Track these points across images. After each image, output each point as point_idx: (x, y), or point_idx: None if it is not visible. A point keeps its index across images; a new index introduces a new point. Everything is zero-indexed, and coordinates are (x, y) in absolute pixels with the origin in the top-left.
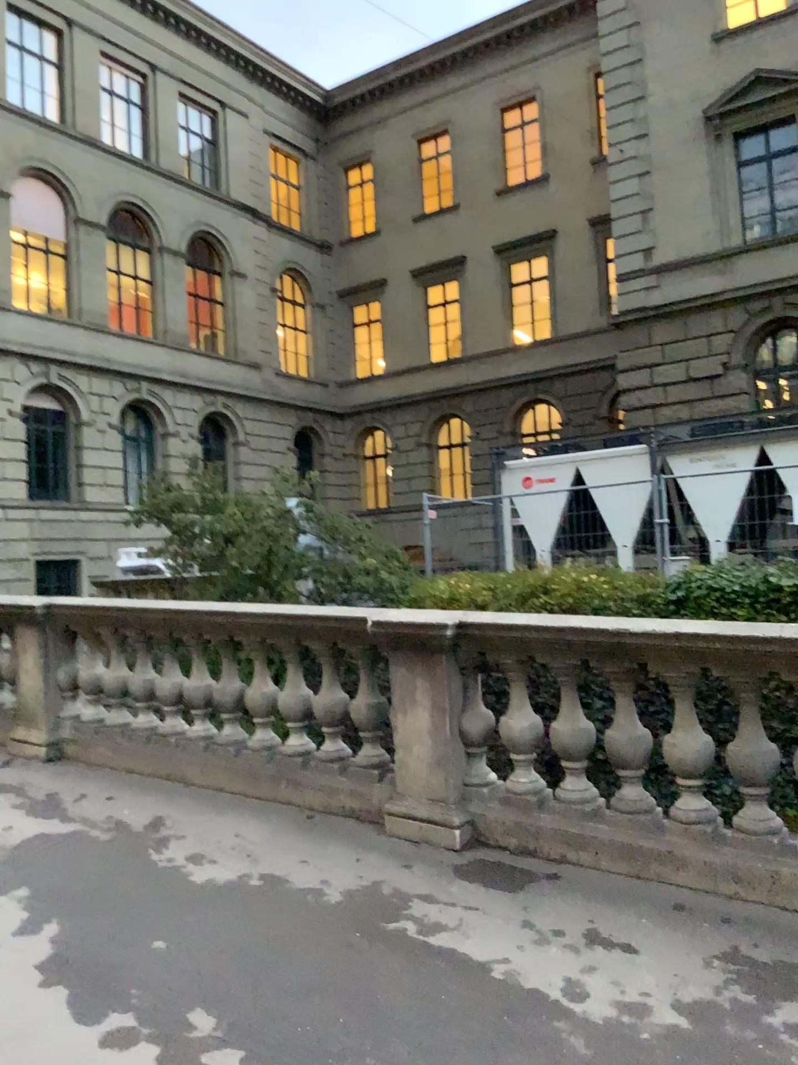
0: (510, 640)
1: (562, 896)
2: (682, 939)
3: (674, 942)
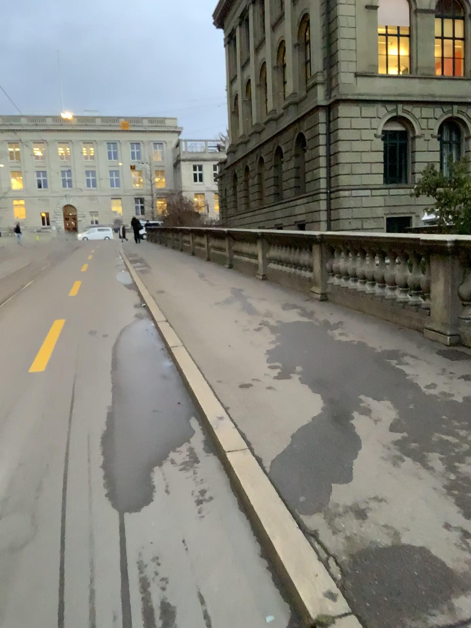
0: None
1: None
2: None
3: None
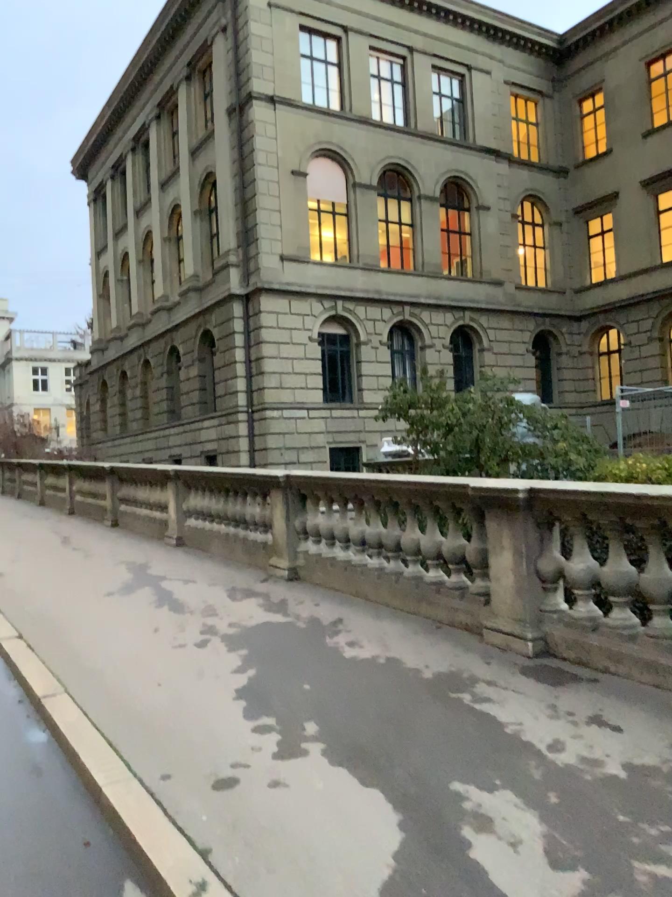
0: (571, 500)
1: (592, 688)
2: (666, 724)
3: (657, 725)
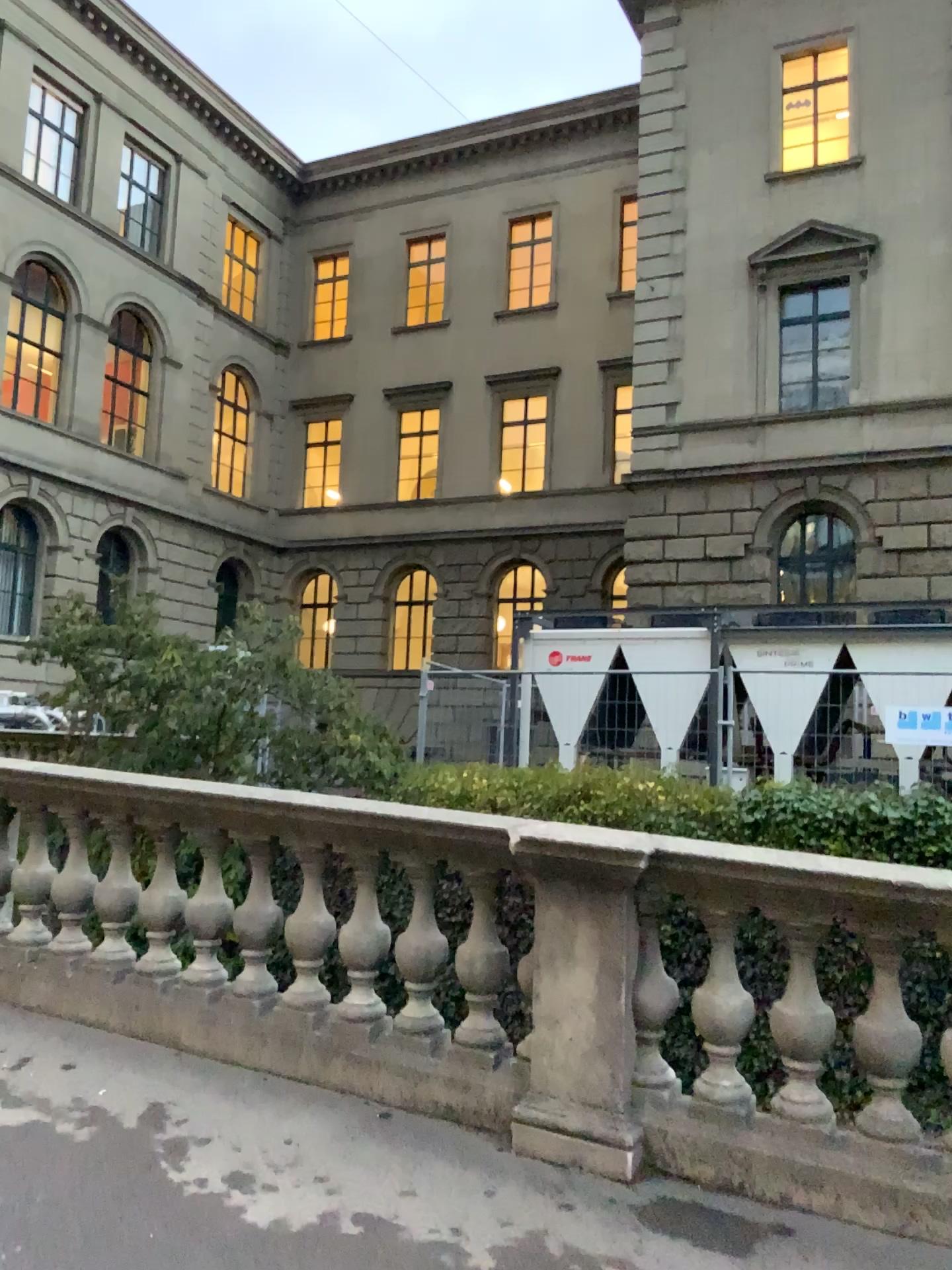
0: (722, 882)
1: (812, 1268)
2: None
3: None
